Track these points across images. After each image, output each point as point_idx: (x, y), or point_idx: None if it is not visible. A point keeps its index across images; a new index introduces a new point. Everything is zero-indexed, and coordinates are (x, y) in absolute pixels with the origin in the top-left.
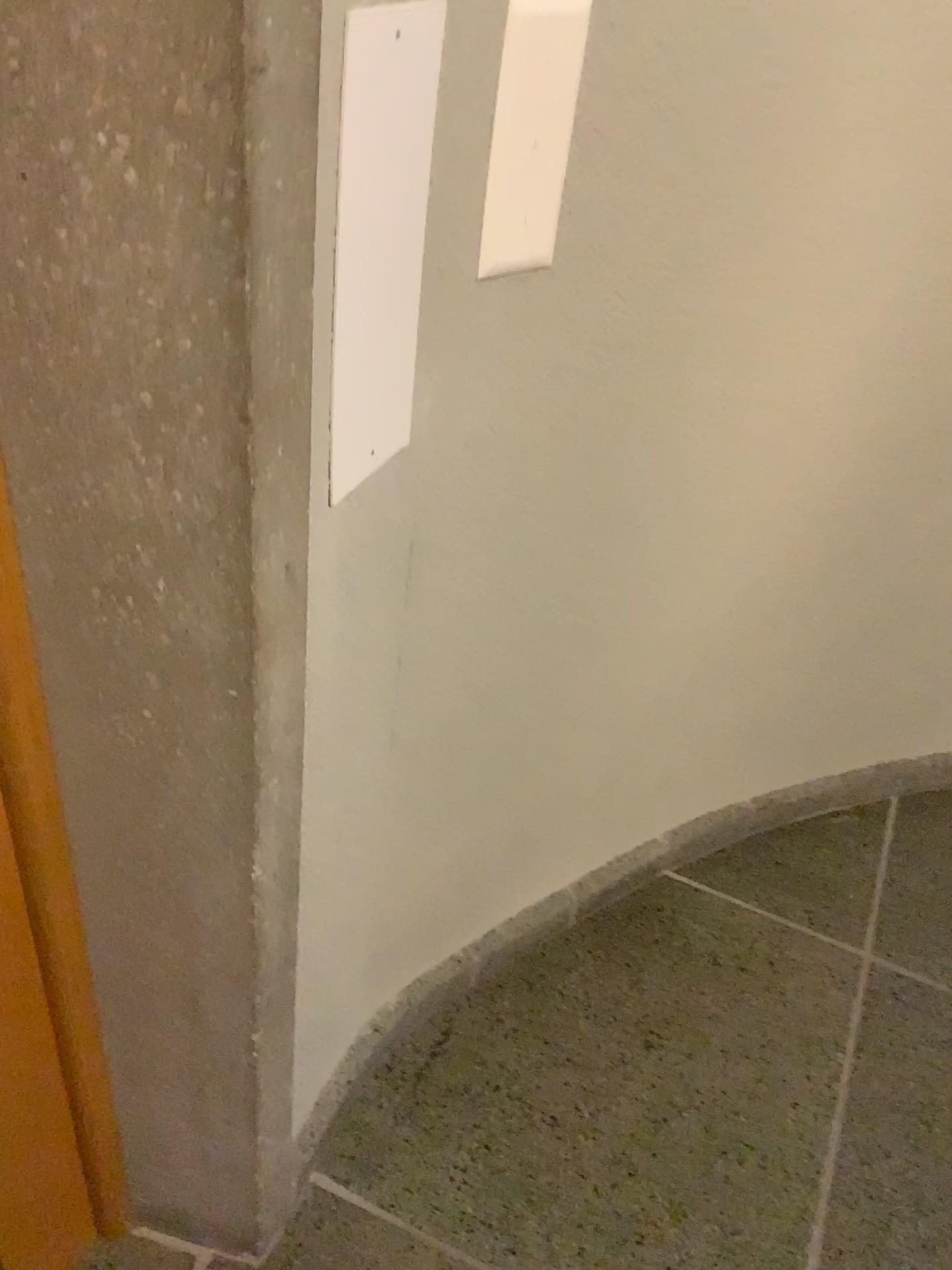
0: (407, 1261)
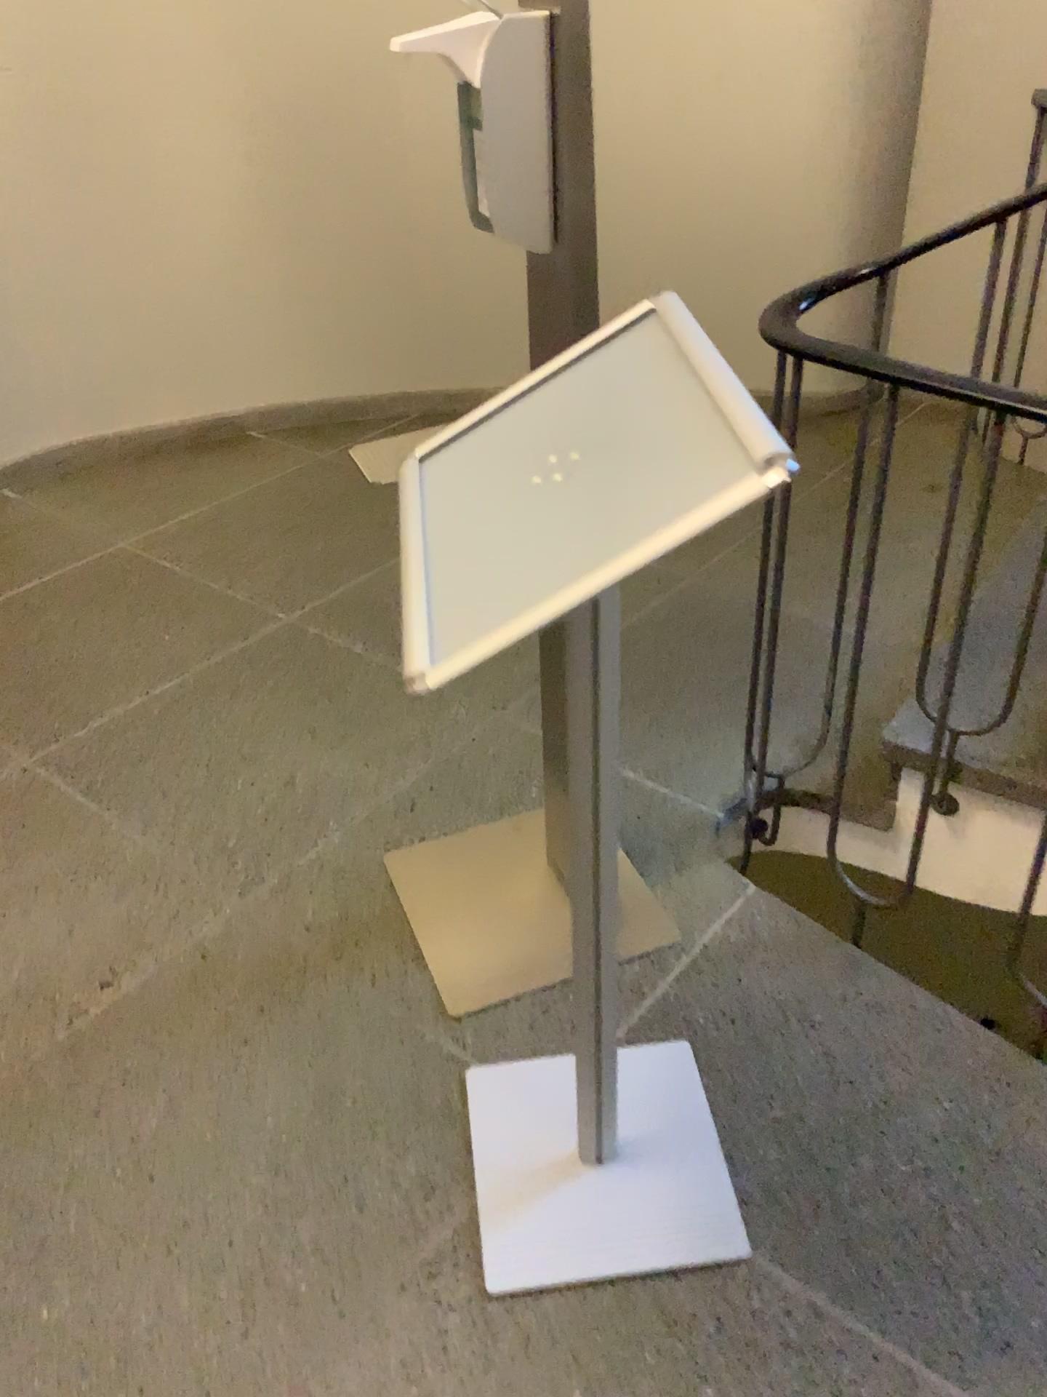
0: (19, 506)
